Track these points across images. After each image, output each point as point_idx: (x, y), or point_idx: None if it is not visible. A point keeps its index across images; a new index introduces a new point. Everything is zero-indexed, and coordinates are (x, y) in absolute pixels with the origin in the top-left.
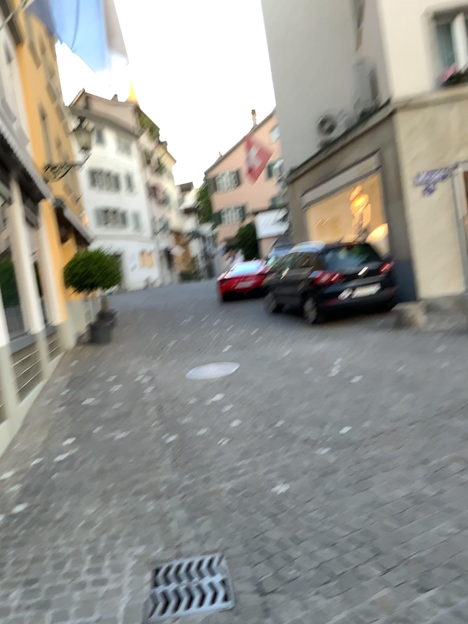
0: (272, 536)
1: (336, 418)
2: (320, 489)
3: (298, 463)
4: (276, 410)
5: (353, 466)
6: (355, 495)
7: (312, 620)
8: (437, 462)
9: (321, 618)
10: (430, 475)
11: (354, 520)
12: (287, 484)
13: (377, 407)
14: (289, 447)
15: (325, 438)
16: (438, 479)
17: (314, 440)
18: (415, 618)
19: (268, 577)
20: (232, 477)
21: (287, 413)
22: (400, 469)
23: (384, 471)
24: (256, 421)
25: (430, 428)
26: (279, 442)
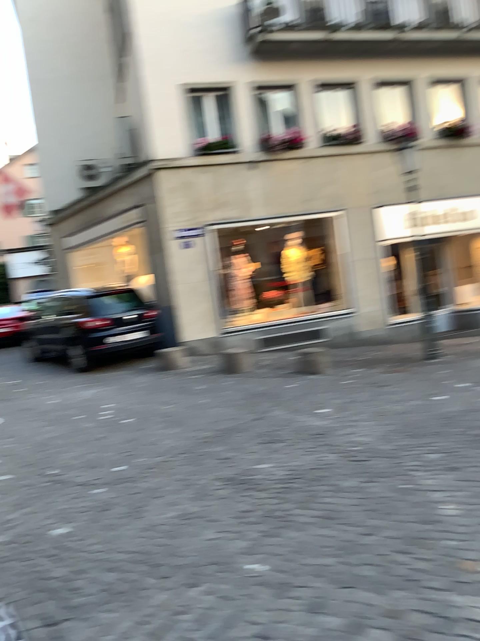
0: (55, 571)
1: (110, 458)
2: (100, 522)
3: (75, 503)
4: (47, 458)
5: (129, 497)
6: (132, 521)
7: (101, 630)
8: (201, 483)
9: (109, 626)
10: (196, 494)
11: (133, 542)
12: (66, 524)
13: (148, 444)
14: (65, 490)
15: (100, 477)
16: (203, 496)
17: (90, 481)
18: (189, 603)
19: (56, 606)
20: (6, 528)
21: (60, 459)
22: (171, 493)
23: (157, 497)
24: (27, 472)
25: (195, 456)
26: (54, 488)
